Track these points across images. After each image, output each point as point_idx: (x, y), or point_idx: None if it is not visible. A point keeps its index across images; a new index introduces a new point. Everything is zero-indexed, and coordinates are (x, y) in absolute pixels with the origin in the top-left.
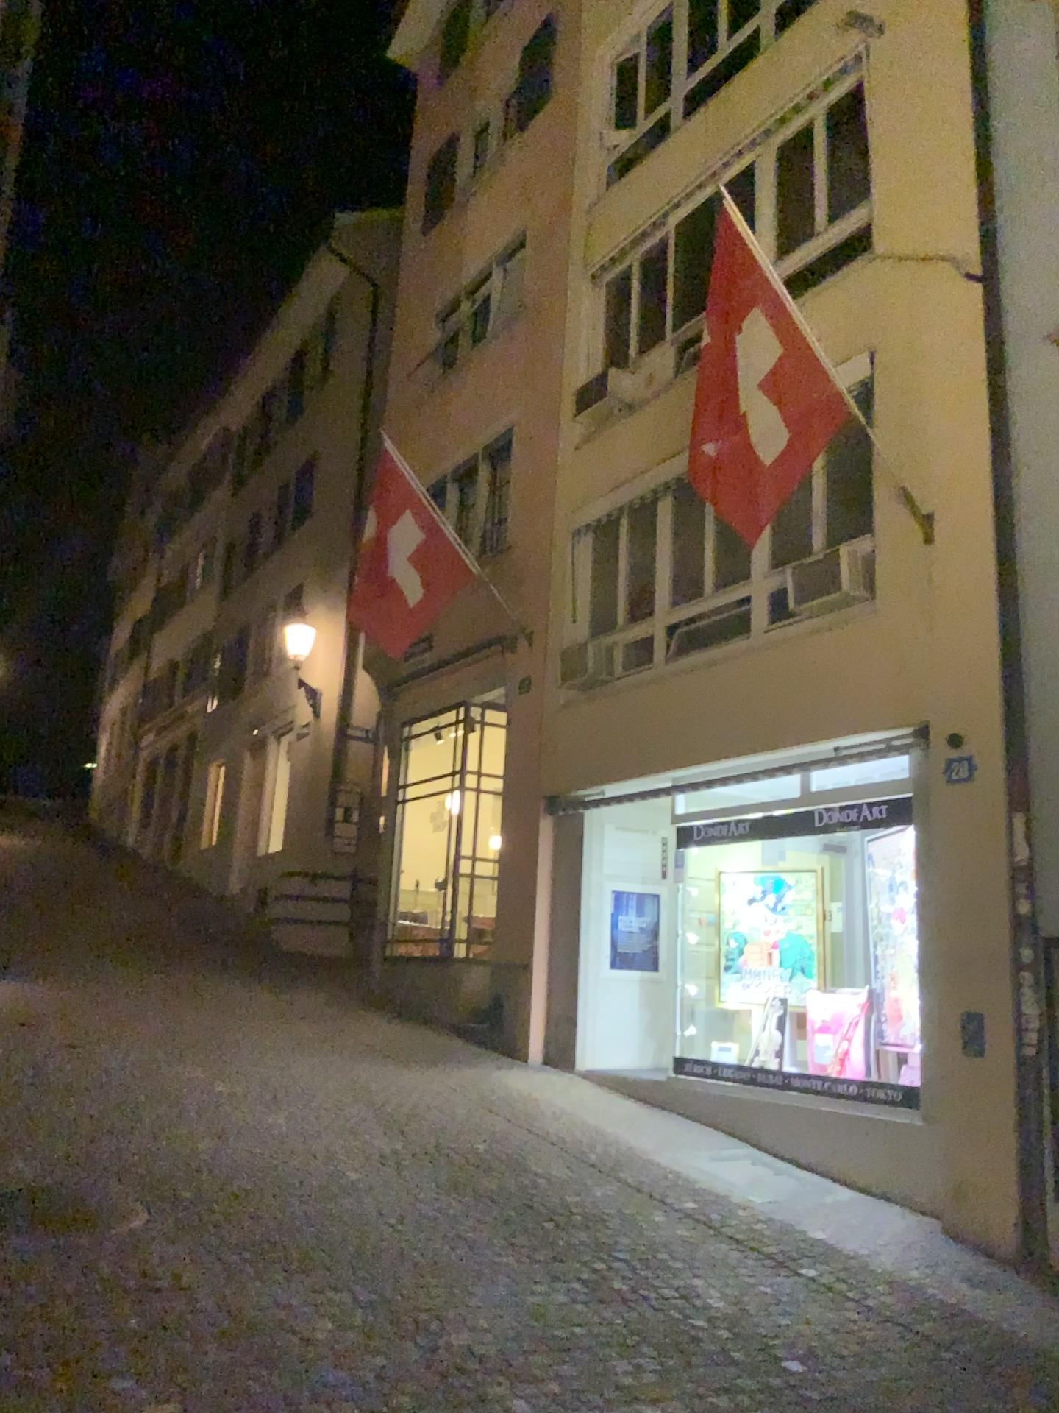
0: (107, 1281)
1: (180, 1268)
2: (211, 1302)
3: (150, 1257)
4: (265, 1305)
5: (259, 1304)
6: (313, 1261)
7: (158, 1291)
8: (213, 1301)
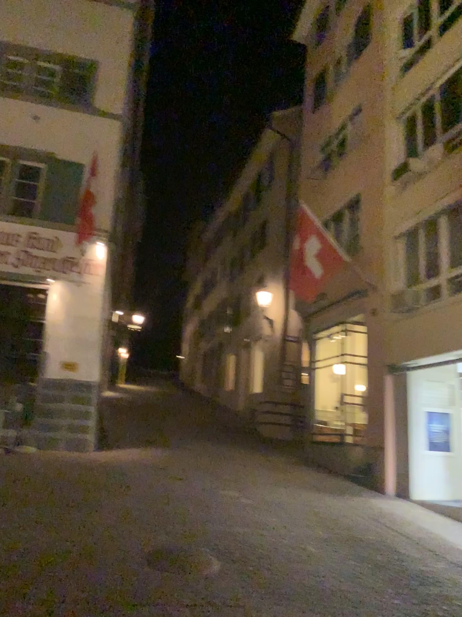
0: (204, 597)
1: (237, 593)
2: (253, 613)
3: (223, 586)
4: (279, 616)
5: (276, 616)
6: (299, 594)
7: (228, 604)
8: (253, 612)
